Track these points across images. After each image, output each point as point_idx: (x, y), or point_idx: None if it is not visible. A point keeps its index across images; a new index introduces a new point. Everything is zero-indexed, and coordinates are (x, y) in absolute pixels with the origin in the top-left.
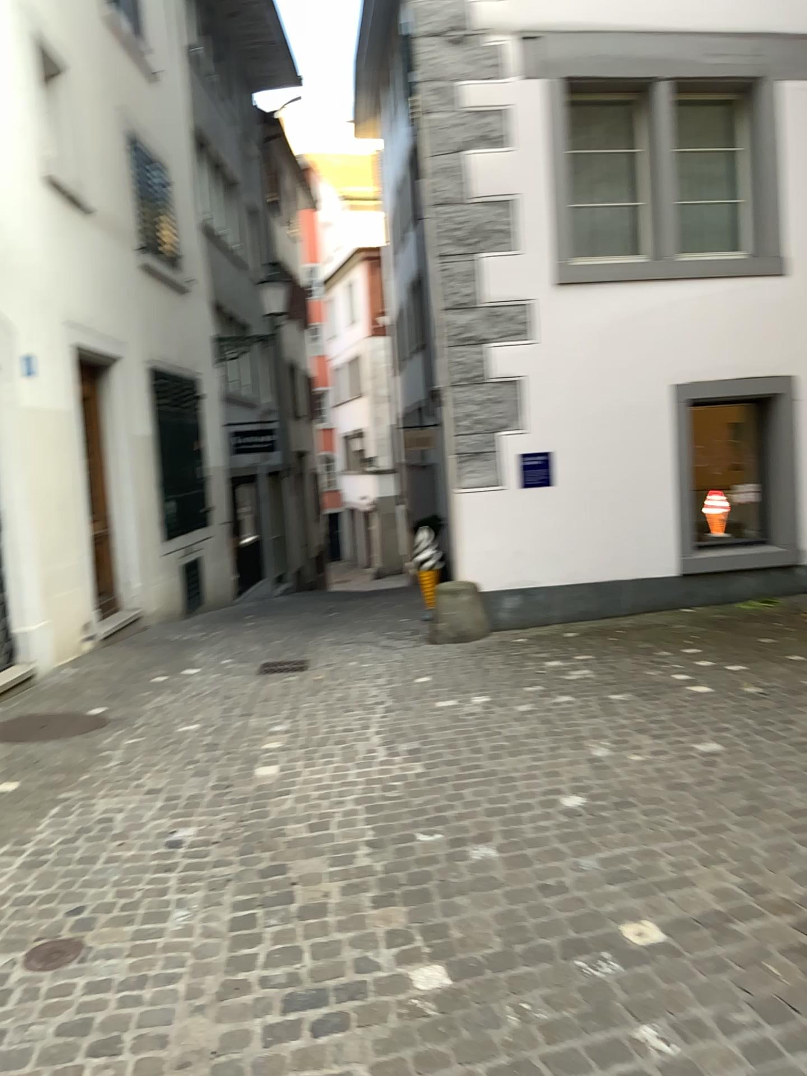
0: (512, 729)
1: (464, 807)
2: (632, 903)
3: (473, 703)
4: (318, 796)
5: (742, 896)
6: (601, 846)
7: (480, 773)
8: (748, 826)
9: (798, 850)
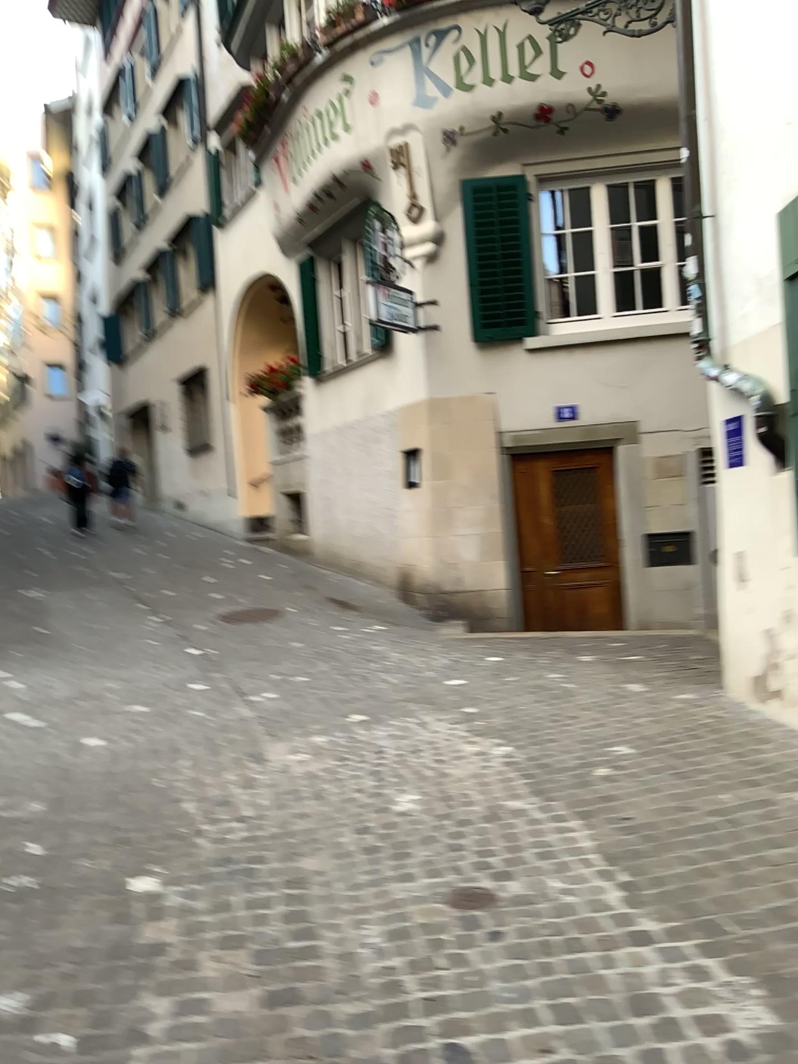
0: None
1: None
2: None
3: None
4: None
5: None
6: None
7: None
8: None
9: None
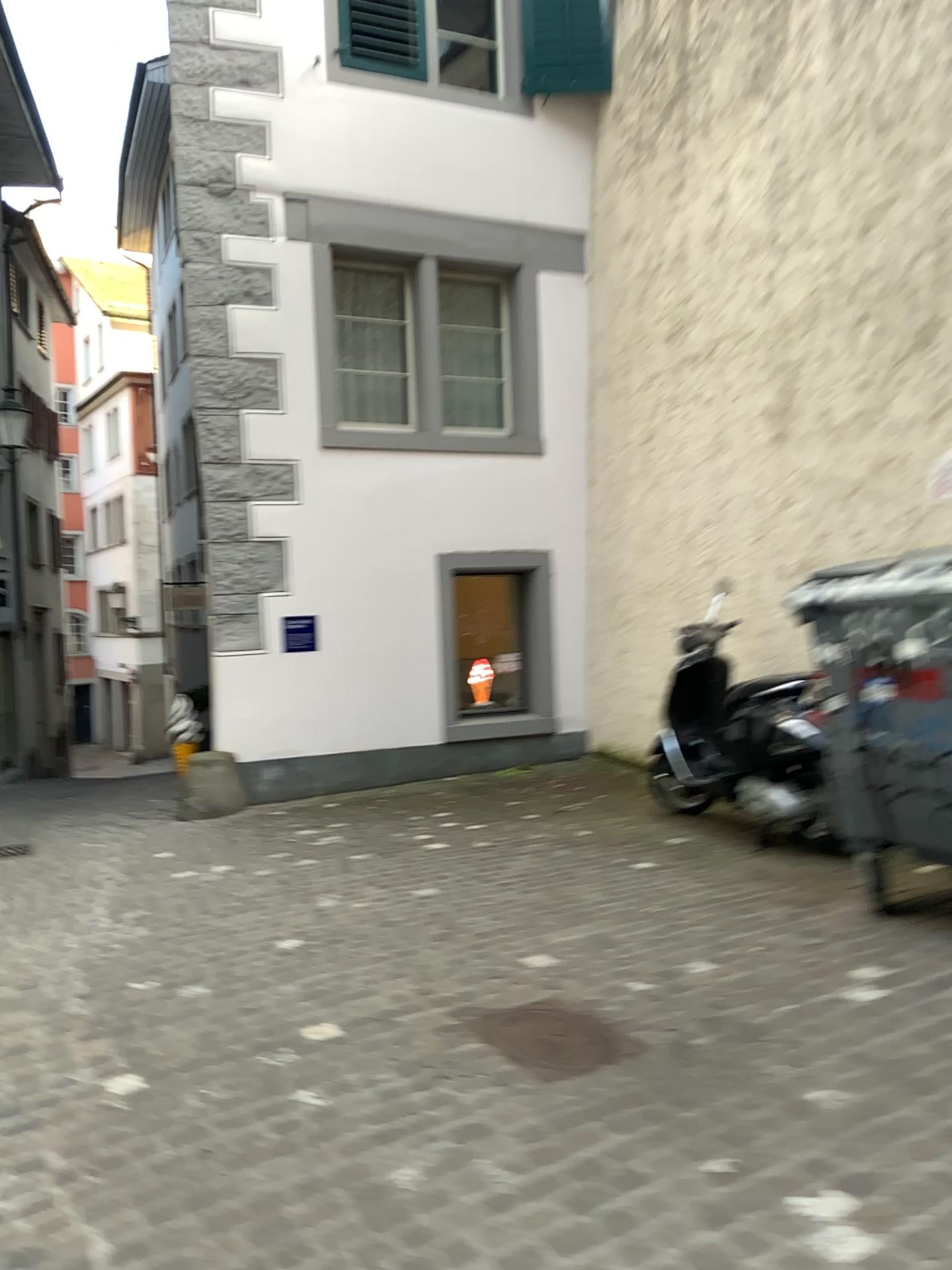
0: (245, 890)
1: (182, 956)
2: (318, 1011)
3: (211, 870)
4: (31, 961)
5: (411, 997)
6: (303, 974)
7: (204, 928)
8: (435, 949)
9: (468, 961)
